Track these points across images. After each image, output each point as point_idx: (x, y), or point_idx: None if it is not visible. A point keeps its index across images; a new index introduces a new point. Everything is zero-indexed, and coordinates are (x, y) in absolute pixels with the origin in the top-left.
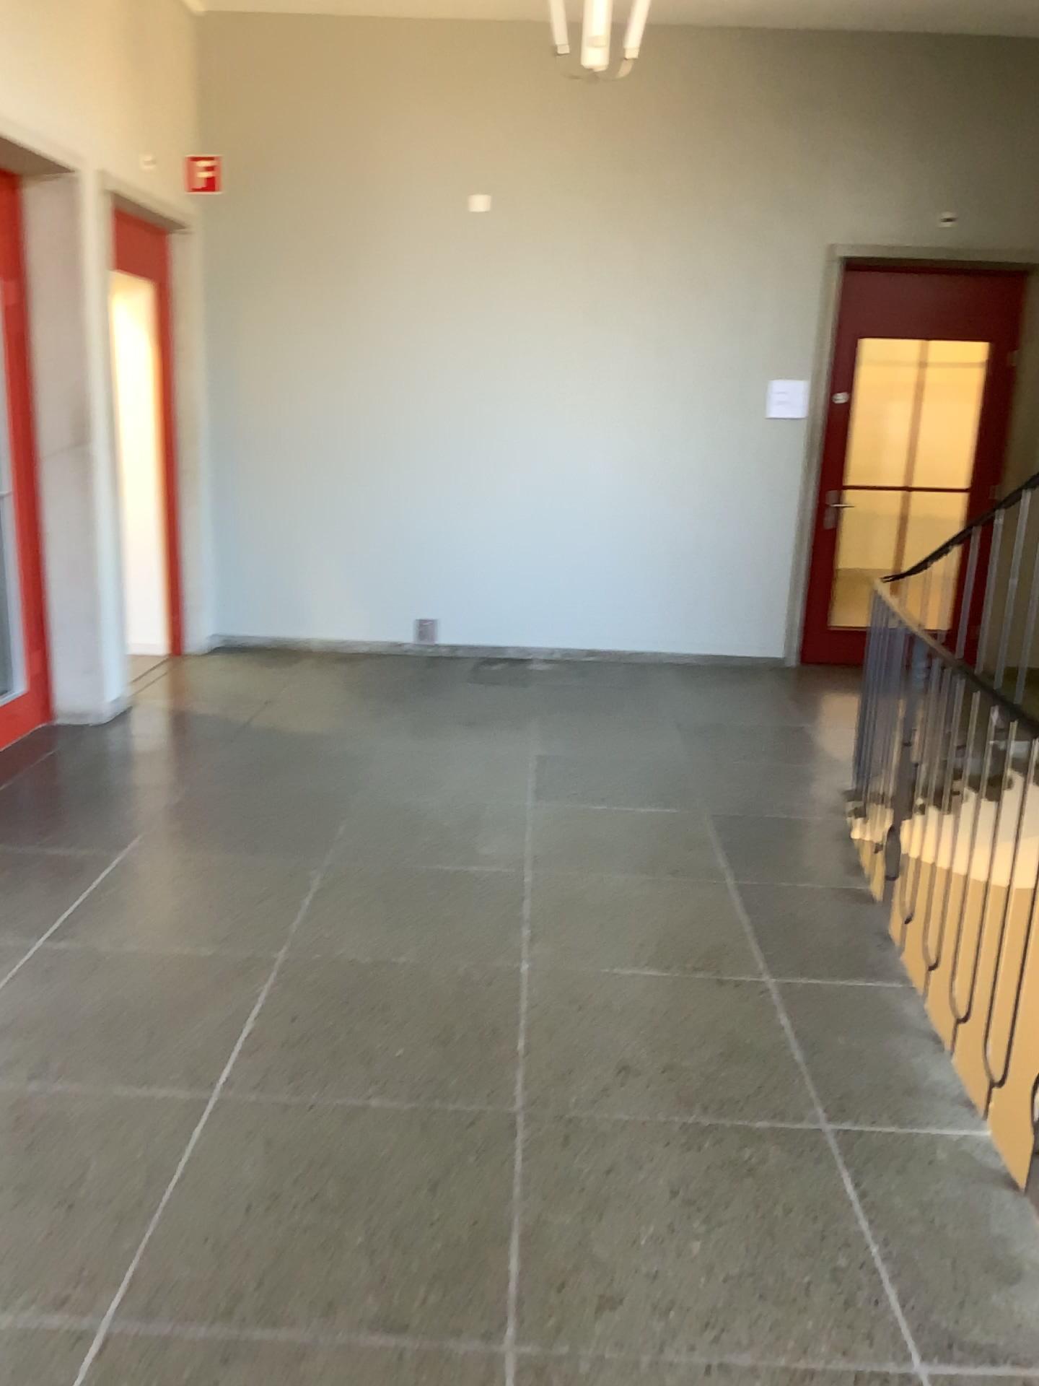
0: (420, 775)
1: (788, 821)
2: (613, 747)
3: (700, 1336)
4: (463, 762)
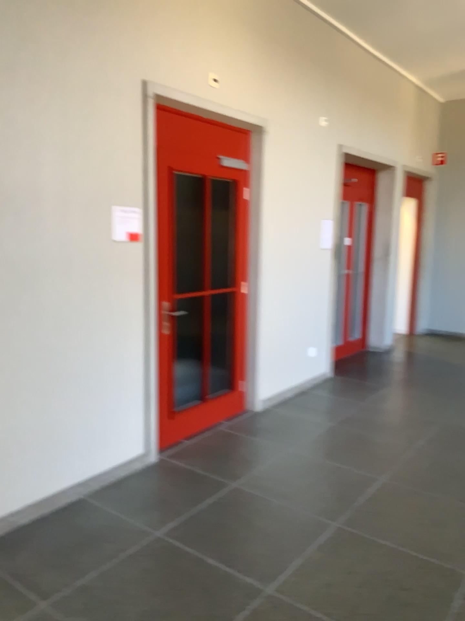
0: None
1: None
2: None
3: None
4: None
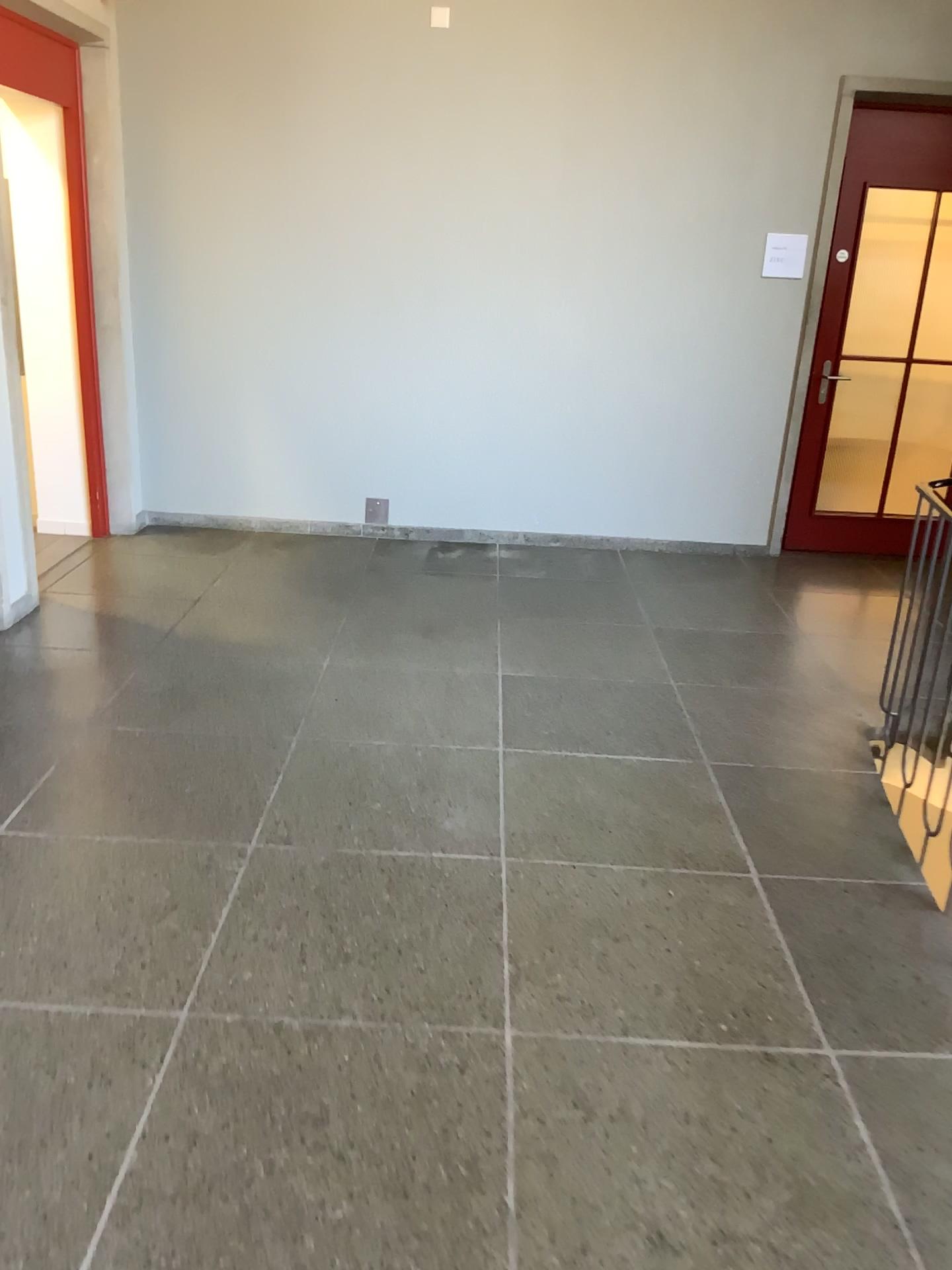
0: (371, 710)
1: (810, 780)
2: (593, 667)
3: None
4: (420, 689)
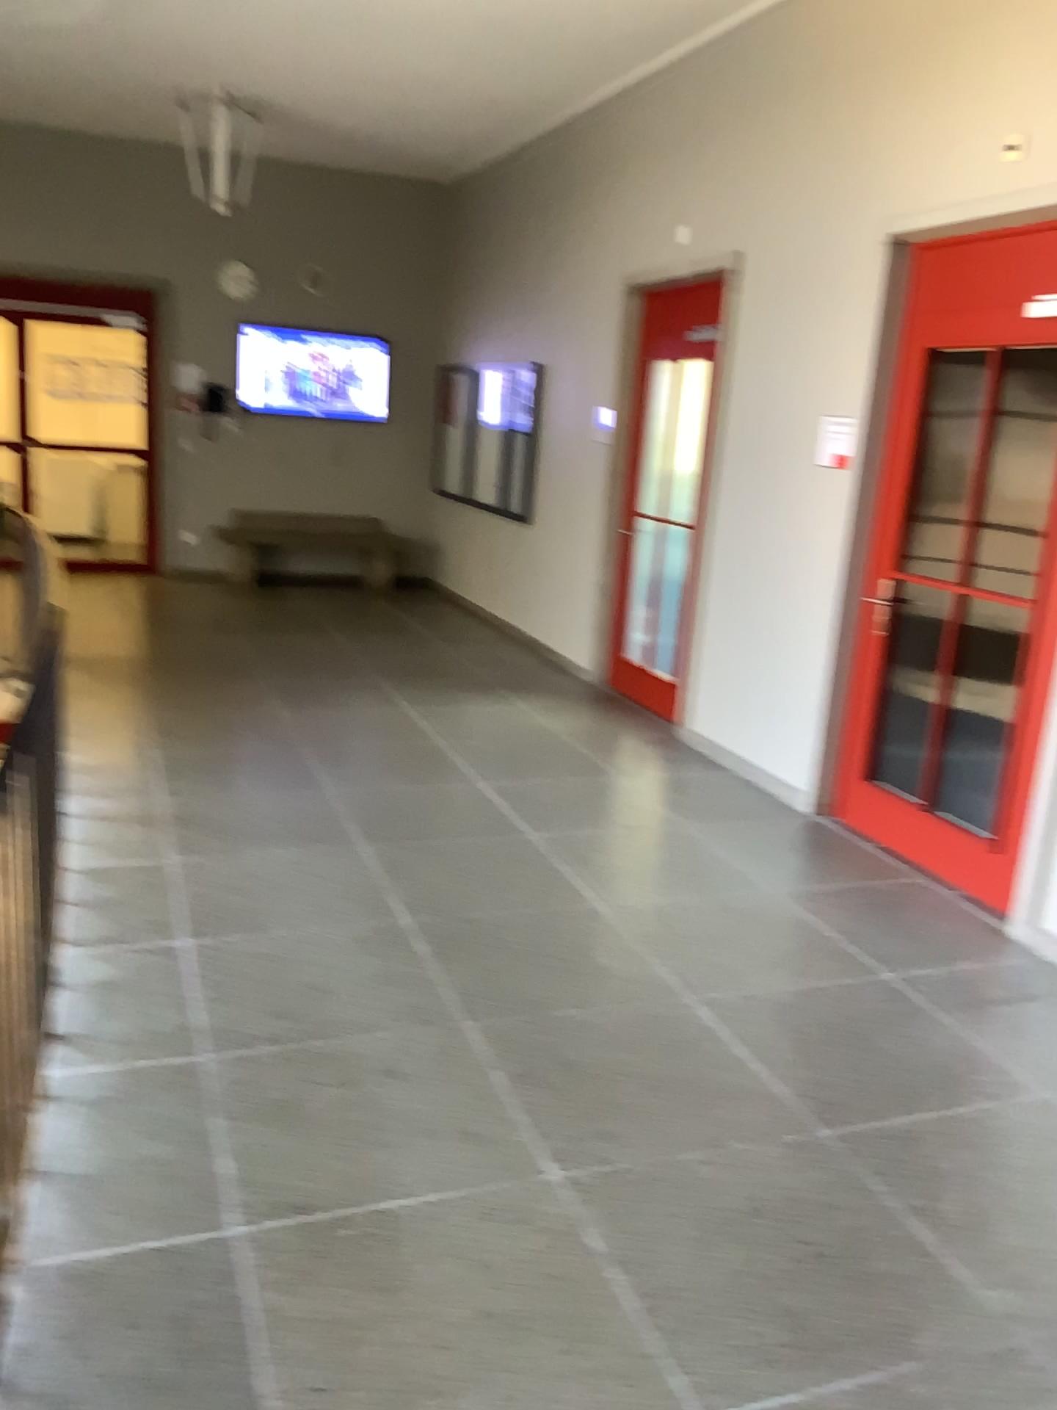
0: None
1: None
2: None
3: (309, 929)
4: None
